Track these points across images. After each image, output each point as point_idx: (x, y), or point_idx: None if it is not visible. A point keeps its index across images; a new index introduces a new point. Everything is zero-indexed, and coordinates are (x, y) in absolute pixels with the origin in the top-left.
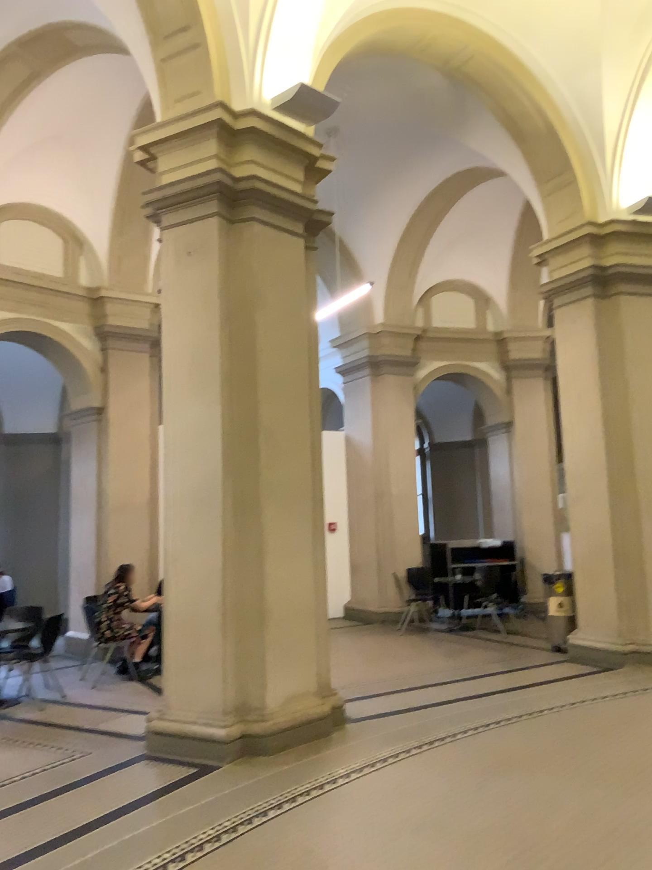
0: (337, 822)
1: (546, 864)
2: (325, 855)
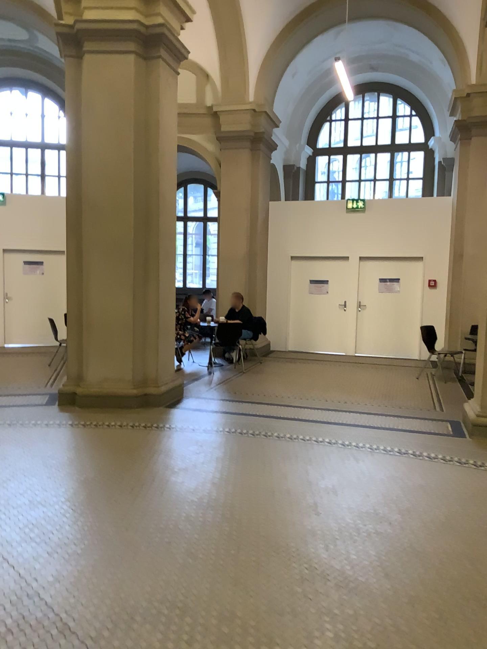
0: None
1: None
2: None
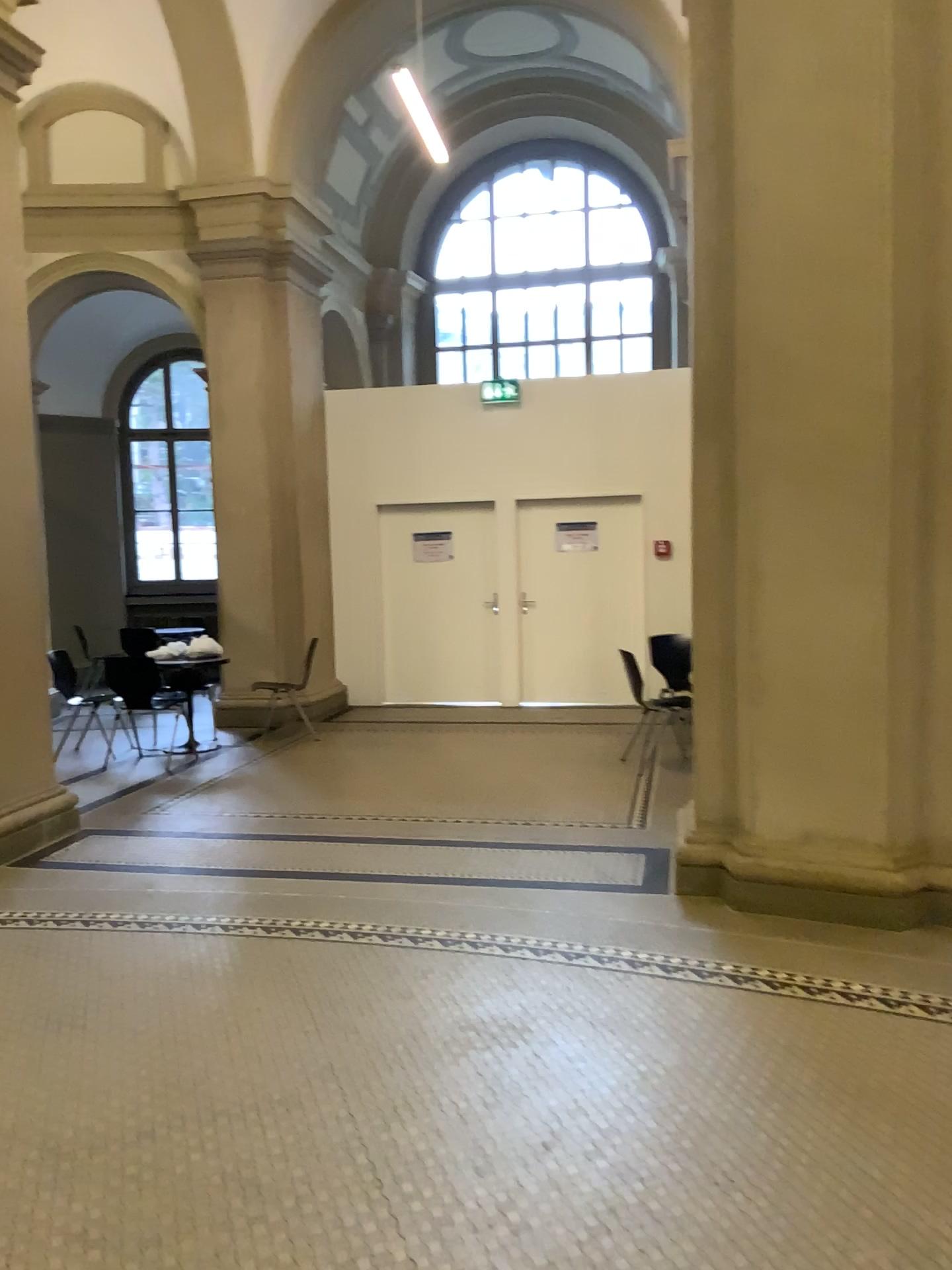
0: (494, 992)
1: (431, 1190)
2: (385, 1004)
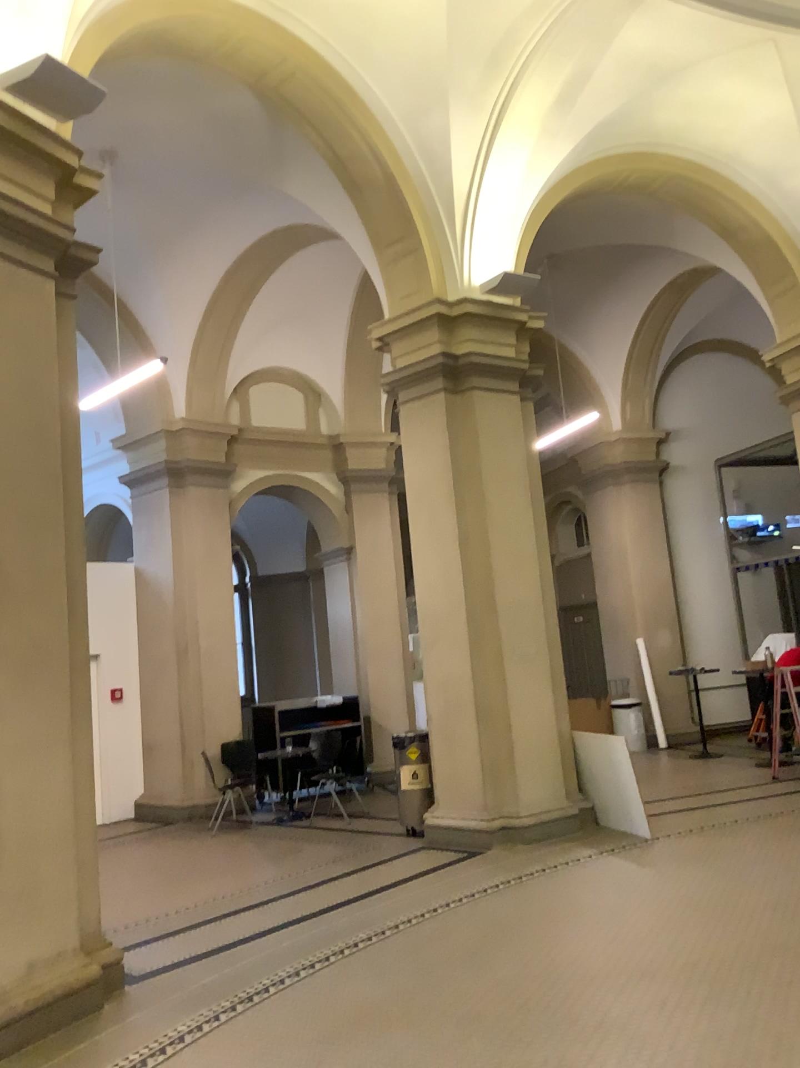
0: None
1: None
2: None
